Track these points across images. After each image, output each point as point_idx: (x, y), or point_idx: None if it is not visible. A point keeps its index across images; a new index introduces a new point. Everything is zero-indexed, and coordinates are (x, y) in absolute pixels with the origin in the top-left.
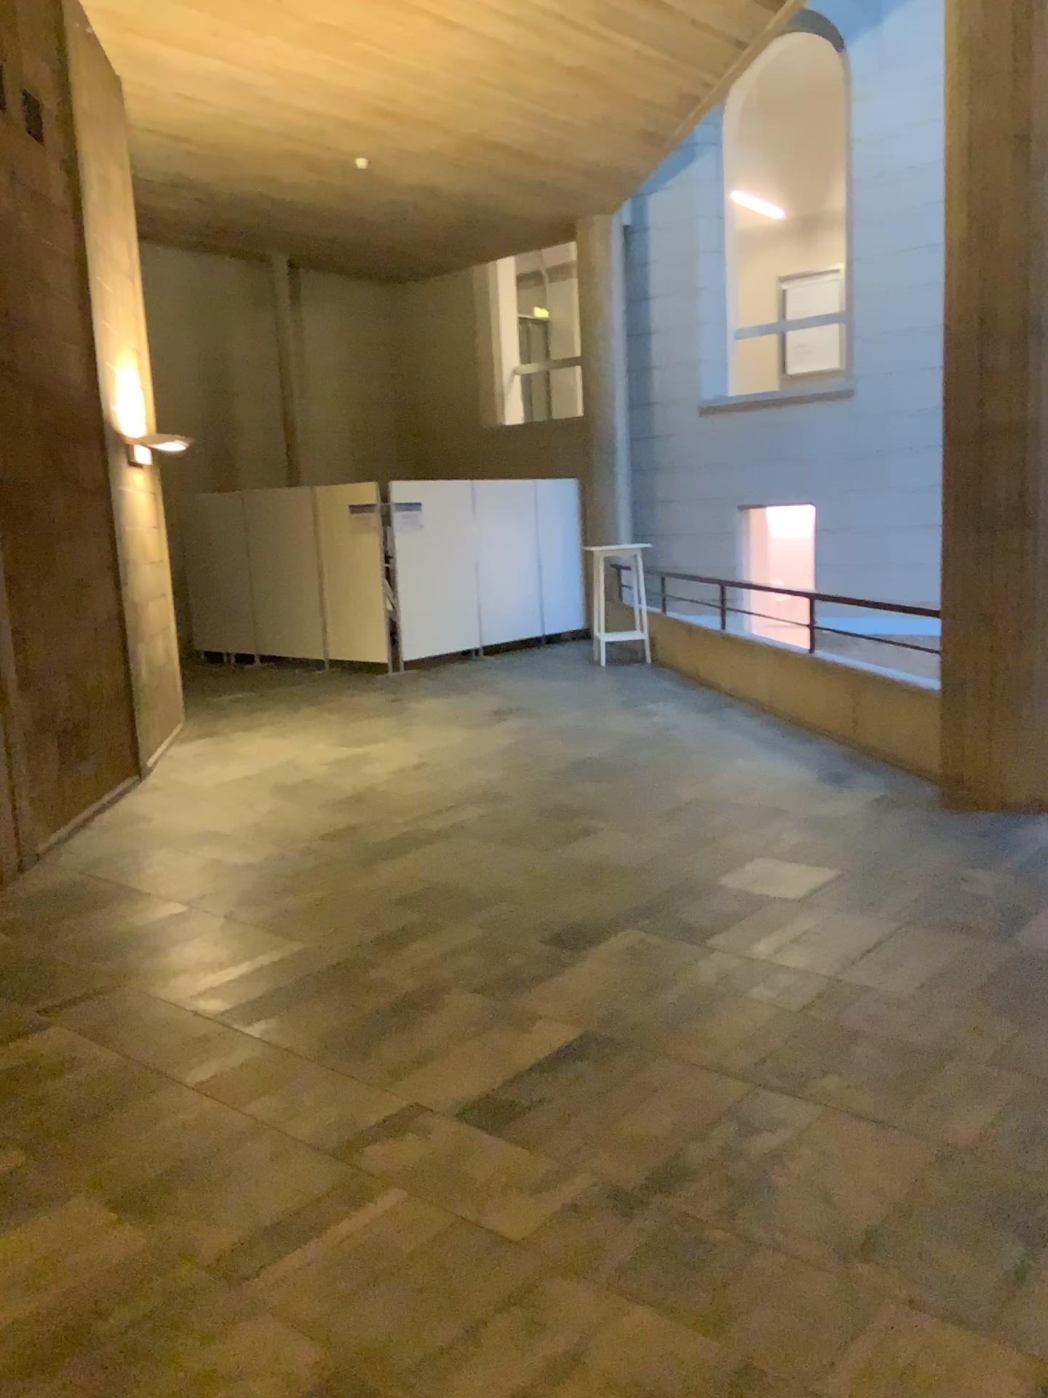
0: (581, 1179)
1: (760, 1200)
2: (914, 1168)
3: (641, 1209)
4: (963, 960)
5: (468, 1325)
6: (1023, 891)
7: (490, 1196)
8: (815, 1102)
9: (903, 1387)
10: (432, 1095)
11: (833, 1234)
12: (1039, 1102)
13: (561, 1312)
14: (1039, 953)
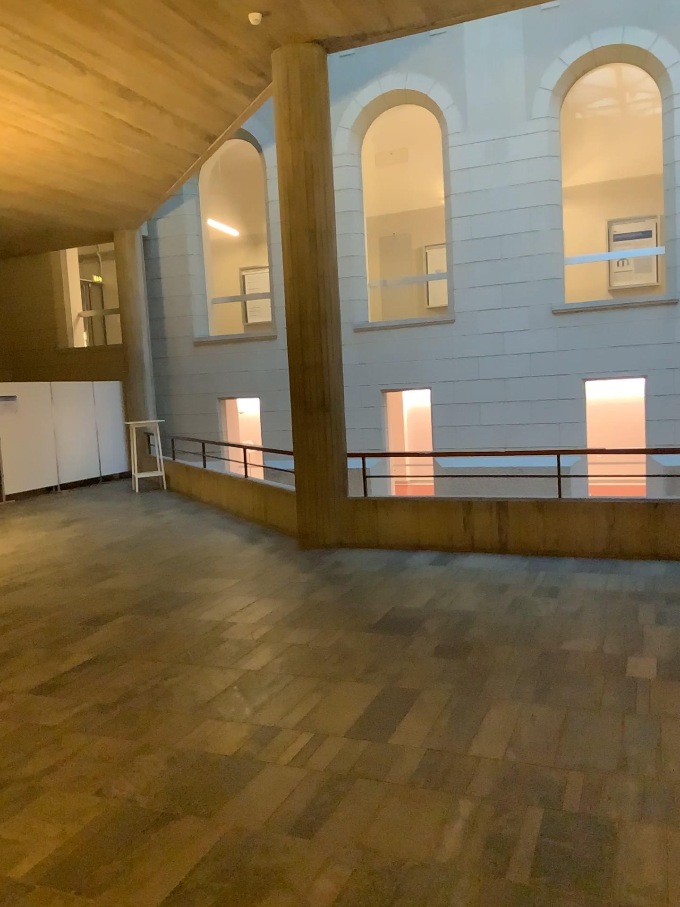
0: (85, 702)
1: (163, 698)
2: (231, 679)
3: (110, 707)
4: (281, 609)
5: (27, 752)
6: (317, 579)
7: (41, 713)
8: (197, 665)
9: (204, 740)
10: (14, 685)
11: (191, 703)
12: (291, 652)
13: (70, 742)
14: (314, 602)
